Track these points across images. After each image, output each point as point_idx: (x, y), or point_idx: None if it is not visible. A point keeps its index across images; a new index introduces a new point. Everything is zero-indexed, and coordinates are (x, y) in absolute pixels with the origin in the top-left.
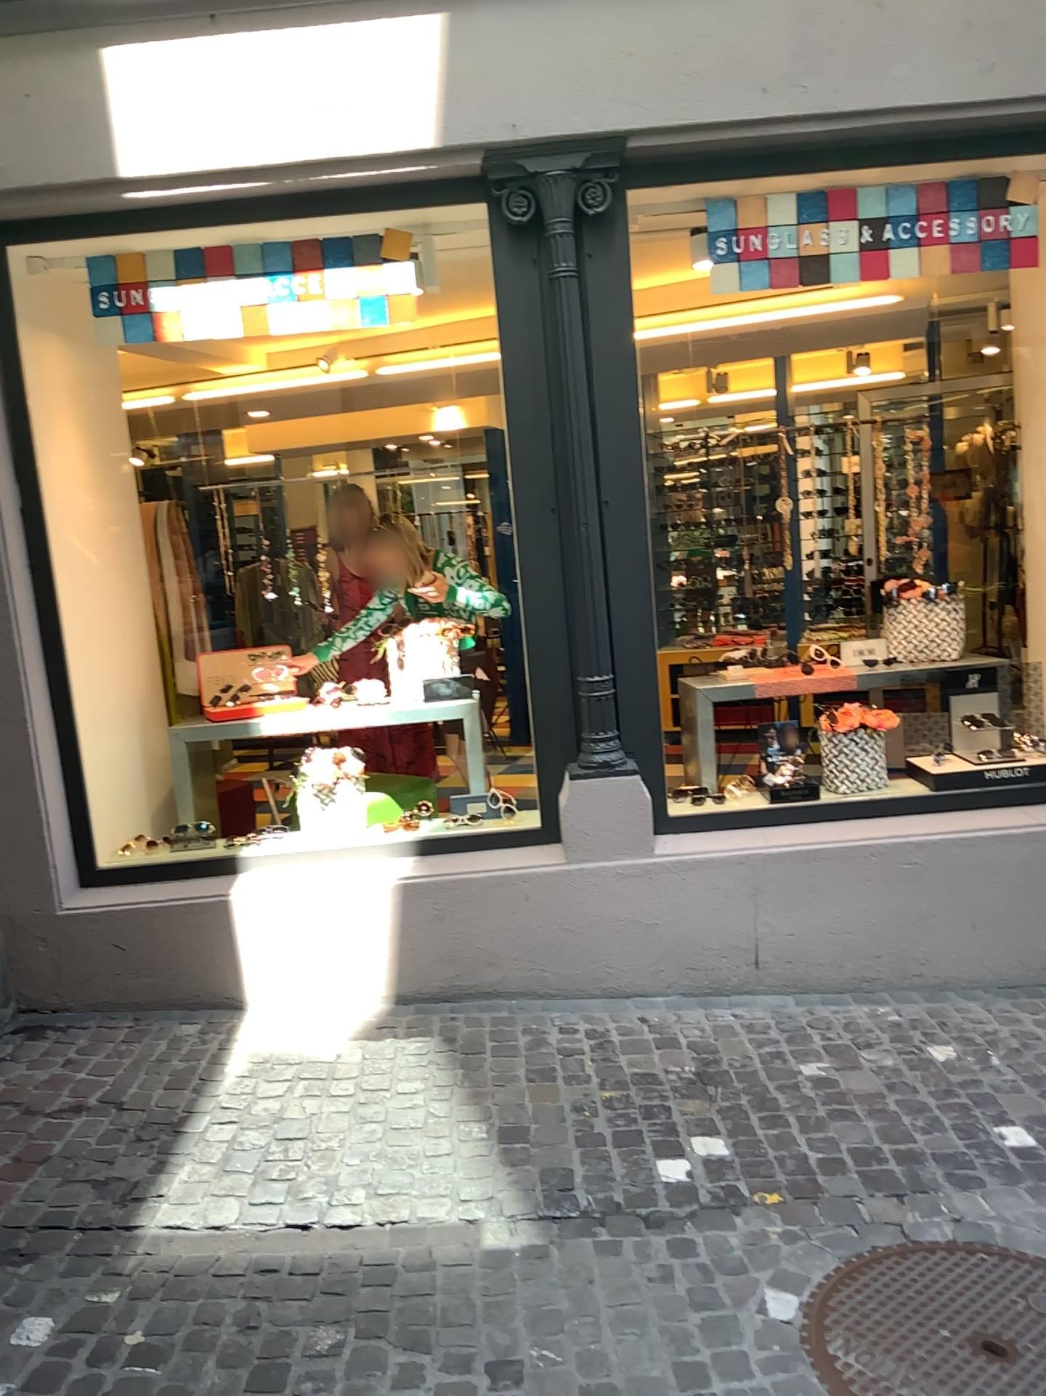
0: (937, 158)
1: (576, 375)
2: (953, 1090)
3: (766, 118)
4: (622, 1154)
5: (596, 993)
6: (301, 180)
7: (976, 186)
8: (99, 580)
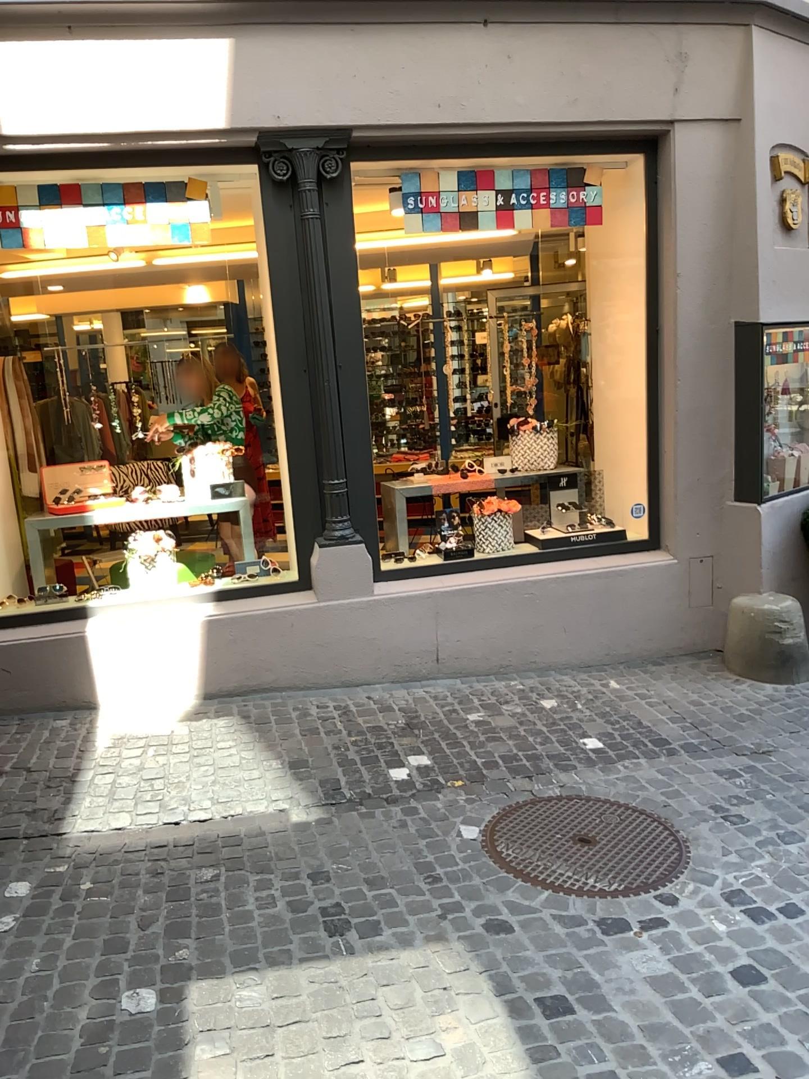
0: (542, 155)
1: (319, 283)
2: (556, 723)
3: (440, 124)
4: (367, 770)
5: (336, 685)
6: (134, 144)
7: (565, 173)
8: None
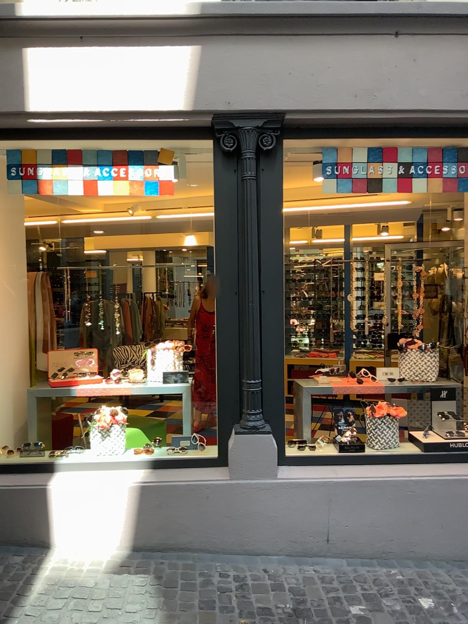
0: (437, 136)
1: (252, 227)
2: None
3: (355, 109)
4: None
5: (240, 550)
6: (119, 120)
7: (455, 150)
8: (1, 310)
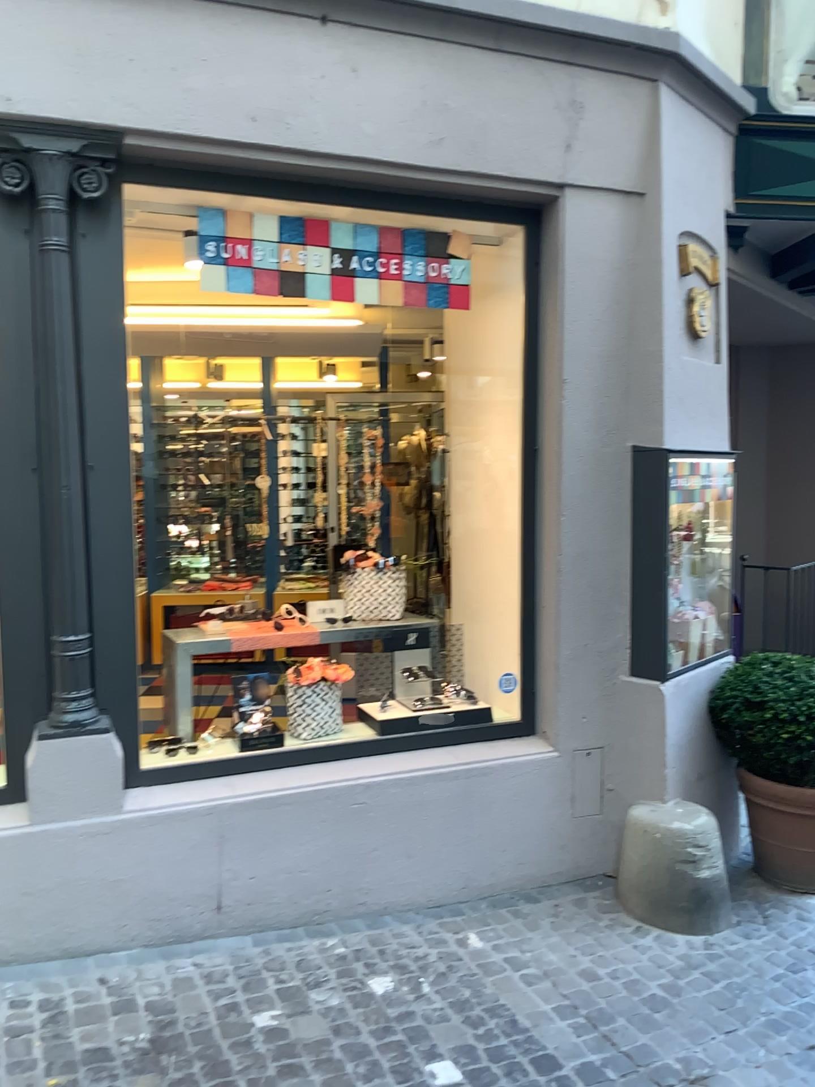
0: (395, 208)
1: (65, 345)
2: (390, 1028)
3: (255, 143)
4: None
5: (55, 953)
6: None
7: (425, 236)
8: None
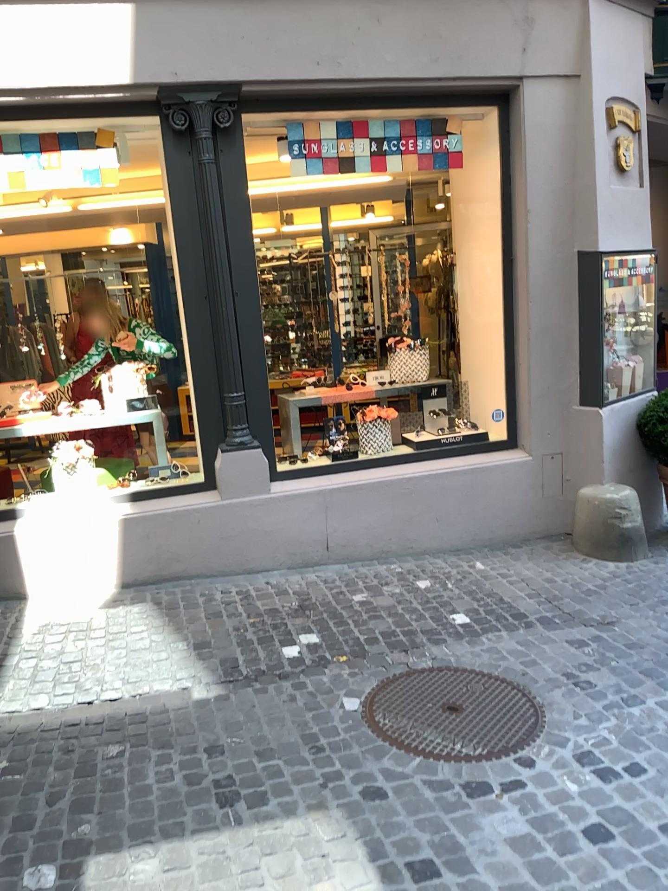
0: (409, 107)
1: (216, 220)
2: (430, 602)
3: (319, 79)
4: (263, 648)
5: (238, 572)
6: (46, 97)
7: (430, 123)
8: None
